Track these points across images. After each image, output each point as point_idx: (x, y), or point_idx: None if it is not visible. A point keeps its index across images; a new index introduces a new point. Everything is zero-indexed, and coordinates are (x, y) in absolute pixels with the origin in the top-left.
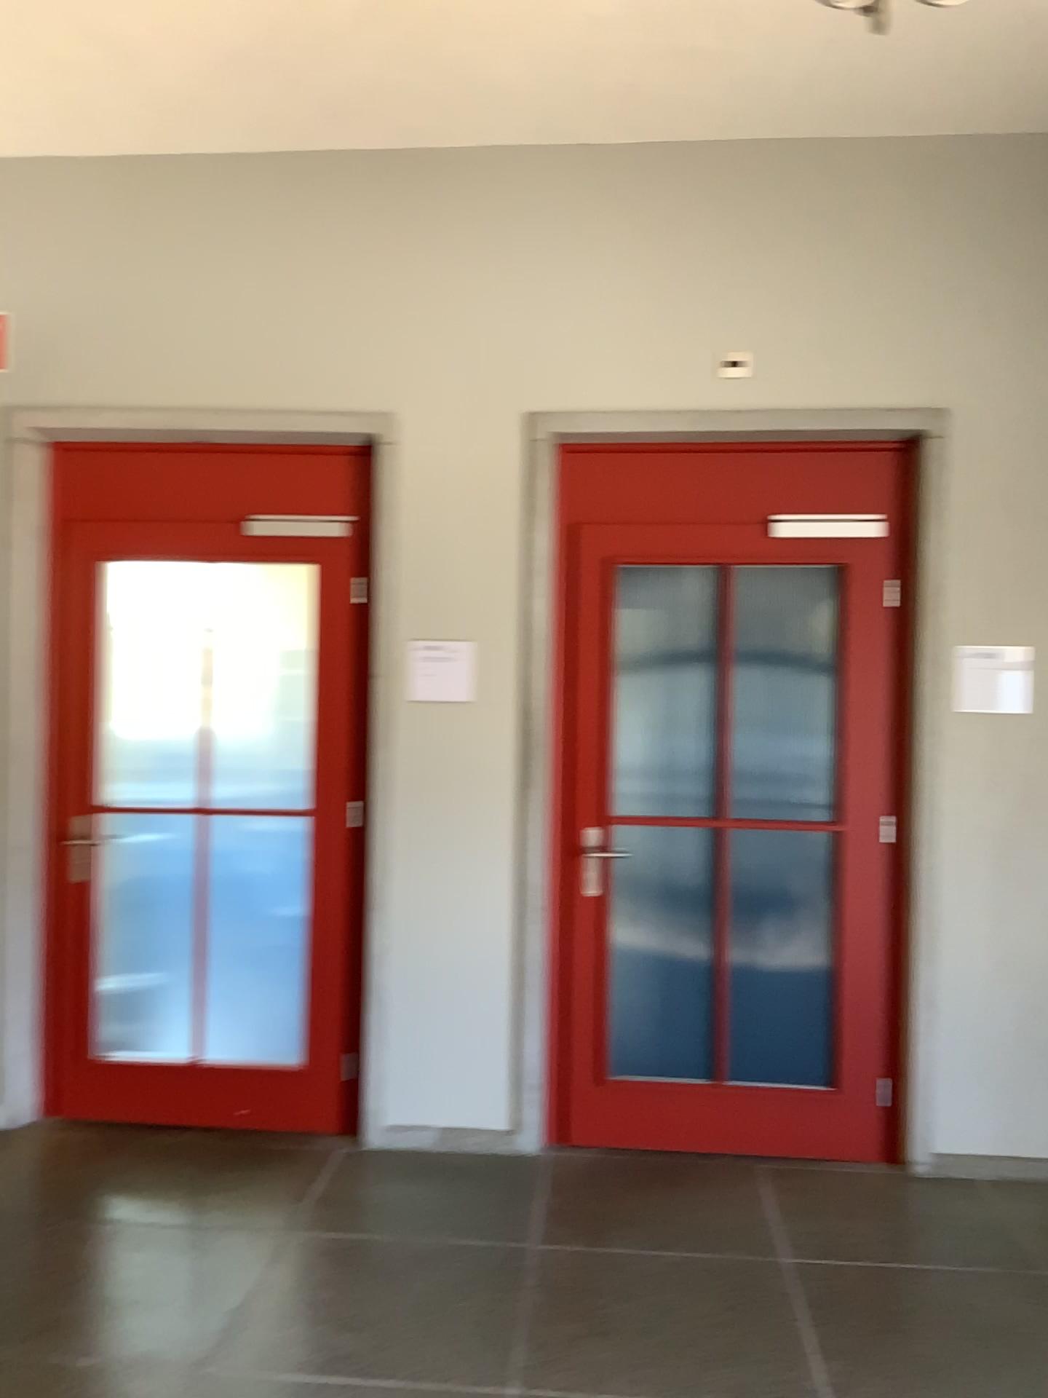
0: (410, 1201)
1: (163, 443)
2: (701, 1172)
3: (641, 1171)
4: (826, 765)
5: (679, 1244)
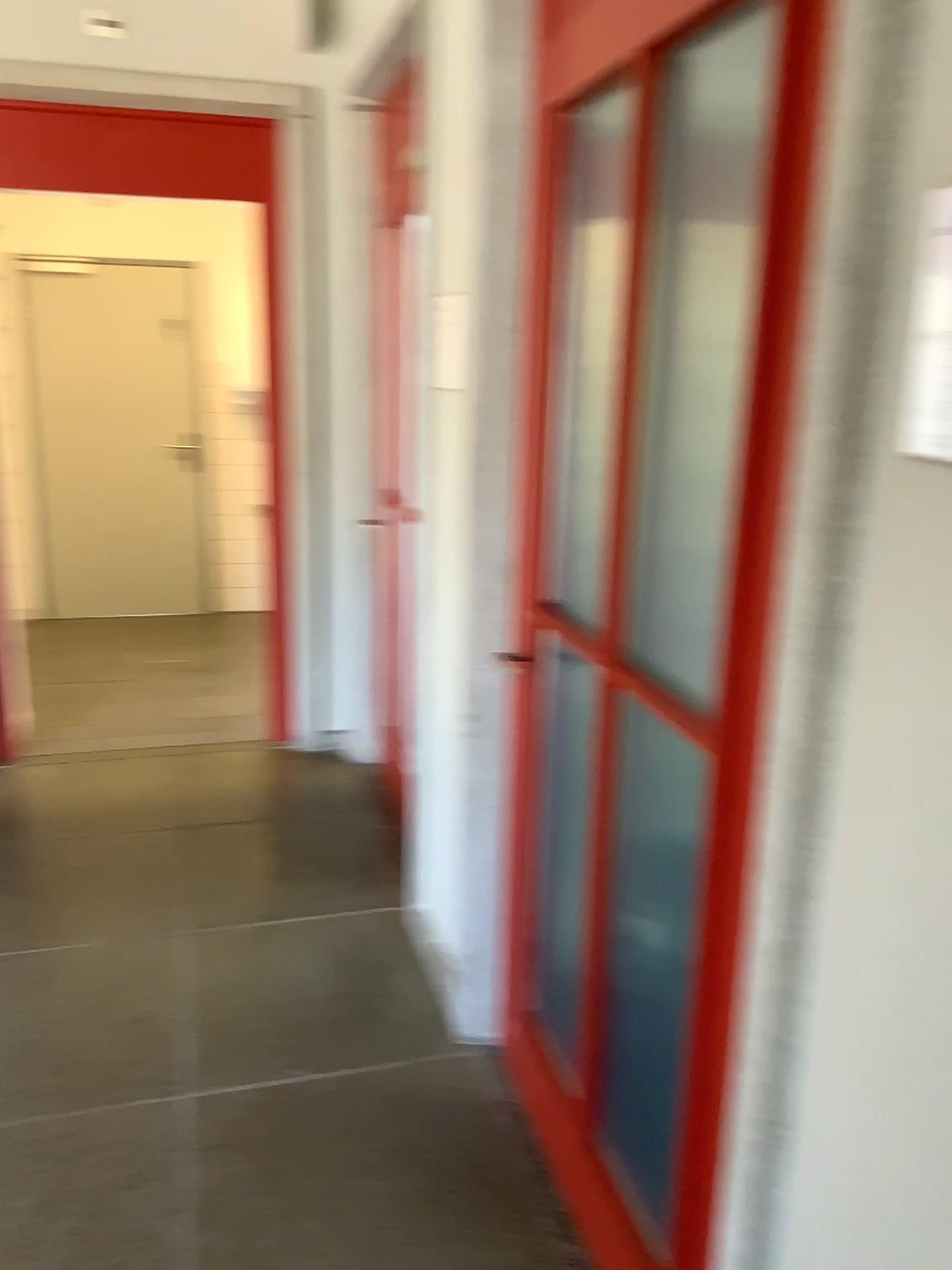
0: (271, 976)
1: (389, 77)
2: (484, 1220)
3: (445, 1146)
4: (721, 575)
5: (207, 1231)
